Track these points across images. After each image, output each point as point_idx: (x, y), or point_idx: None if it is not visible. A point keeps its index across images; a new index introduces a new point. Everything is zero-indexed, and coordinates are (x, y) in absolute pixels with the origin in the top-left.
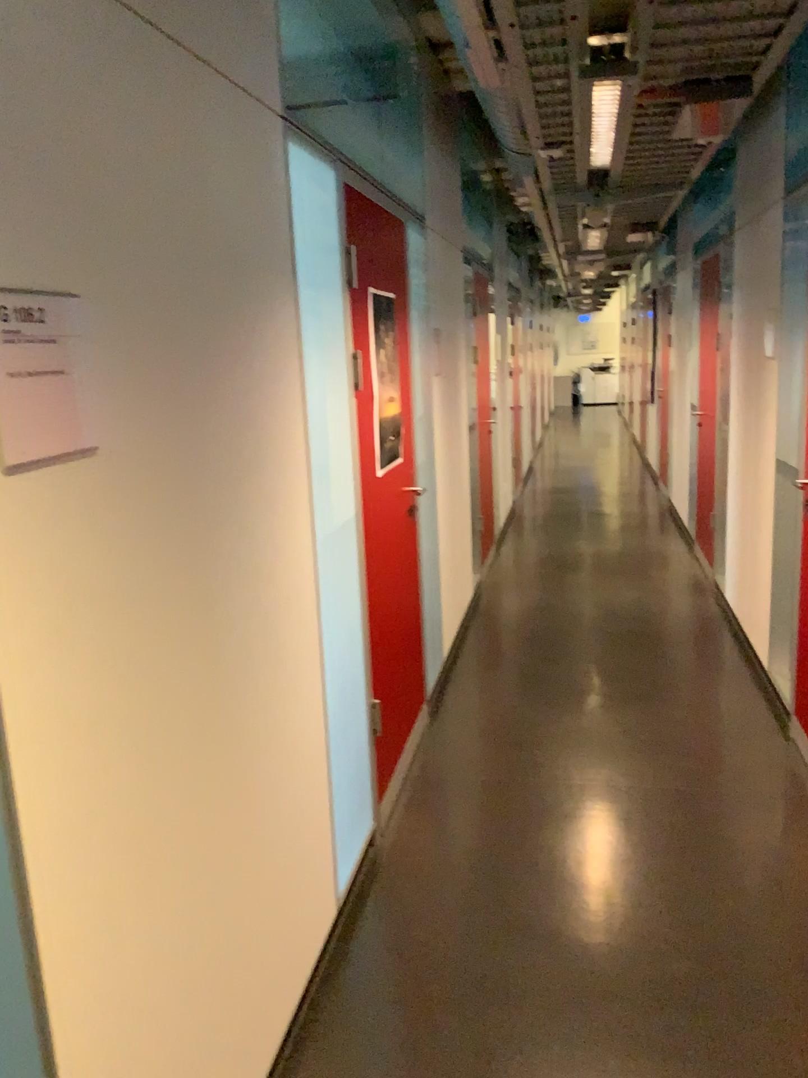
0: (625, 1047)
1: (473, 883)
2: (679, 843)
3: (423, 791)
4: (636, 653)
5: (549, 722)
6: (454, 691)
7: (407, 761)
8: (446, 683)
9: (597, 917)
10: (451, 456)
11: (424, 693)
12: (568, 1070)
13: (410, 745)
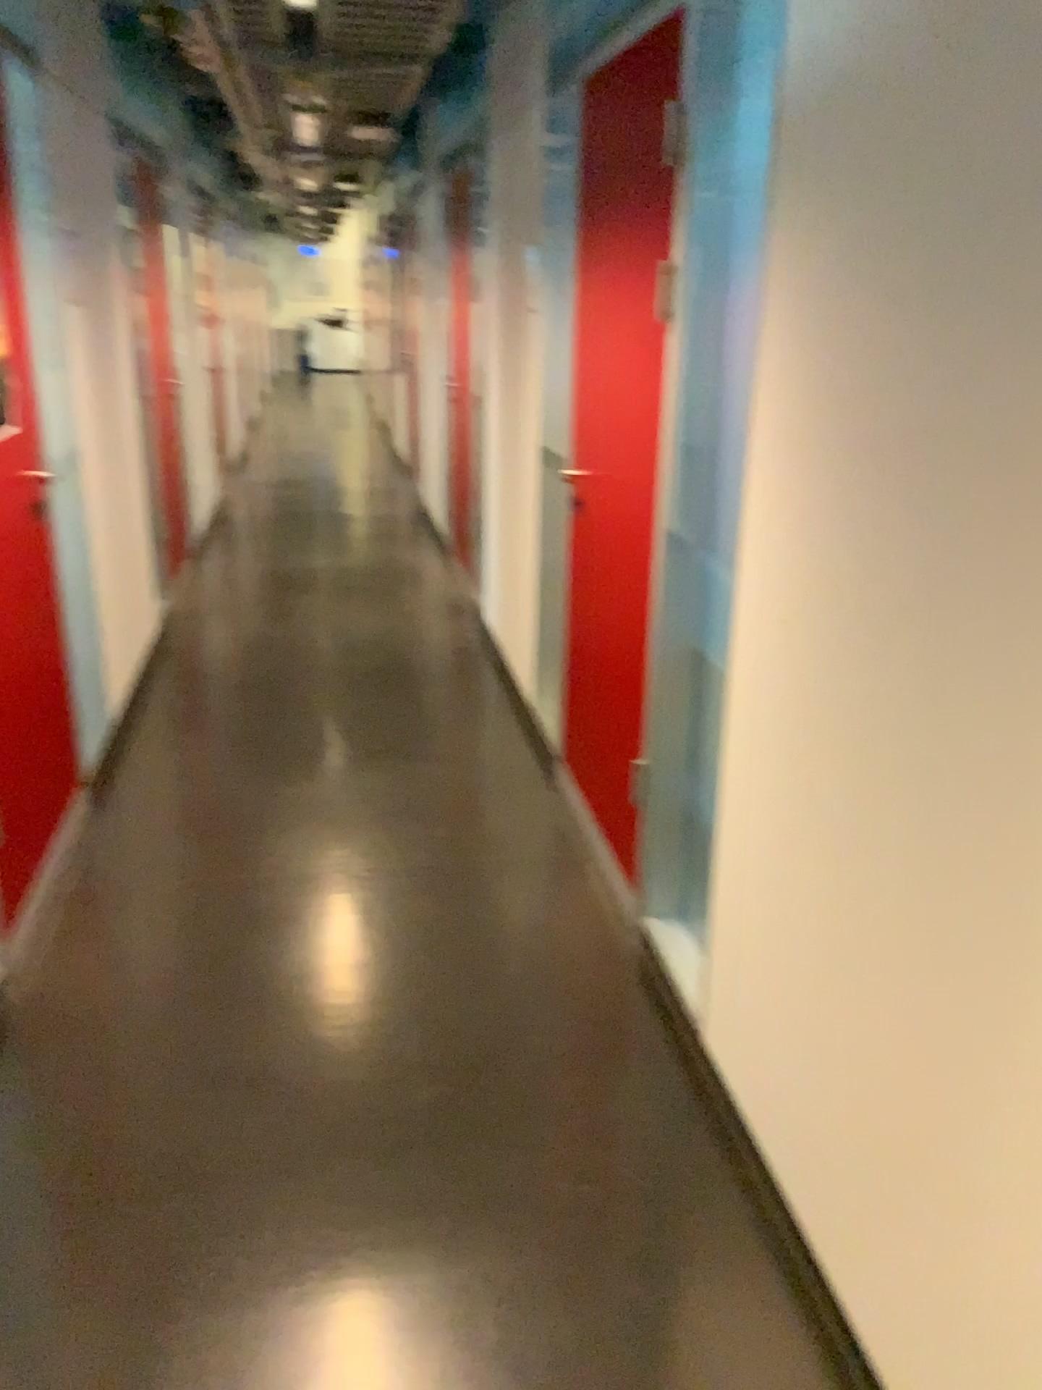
0: (356, 1211)
1: (152, 1028)
2: (427, 935)
3: (80, 909)
4: (376, 695)
5: (262, 796)
6: (128, 764)
7: (55, 870)
8: (115, 755)
9: (321, 1046)
10: (107, 429)
11: (79, 771)
12: (280, 1259)
13: (59, 847)
